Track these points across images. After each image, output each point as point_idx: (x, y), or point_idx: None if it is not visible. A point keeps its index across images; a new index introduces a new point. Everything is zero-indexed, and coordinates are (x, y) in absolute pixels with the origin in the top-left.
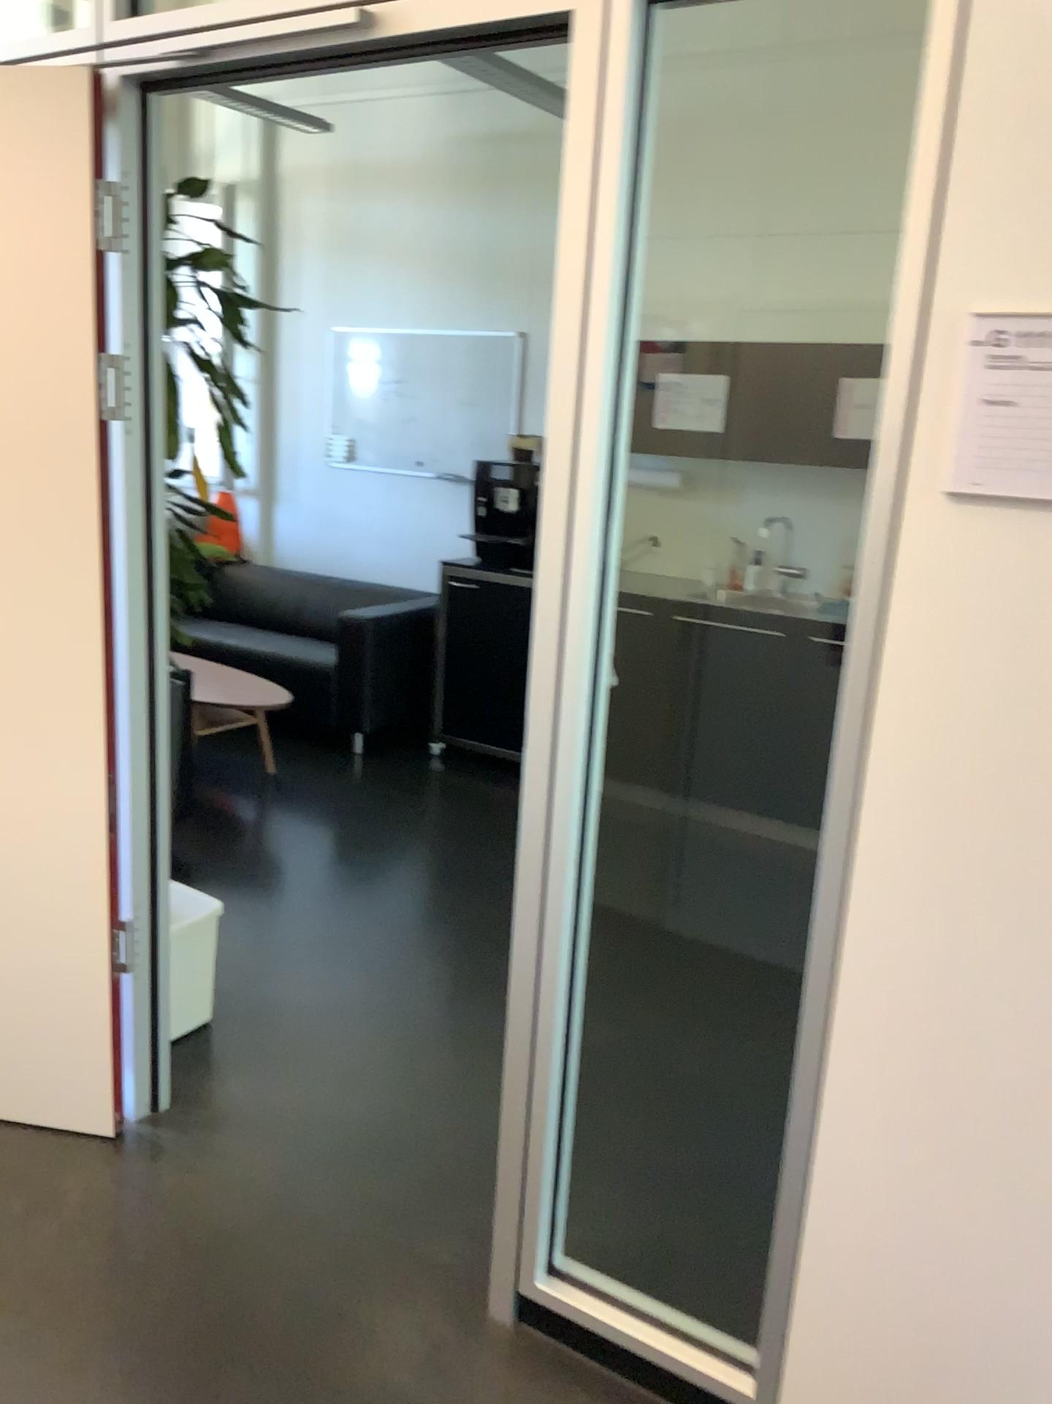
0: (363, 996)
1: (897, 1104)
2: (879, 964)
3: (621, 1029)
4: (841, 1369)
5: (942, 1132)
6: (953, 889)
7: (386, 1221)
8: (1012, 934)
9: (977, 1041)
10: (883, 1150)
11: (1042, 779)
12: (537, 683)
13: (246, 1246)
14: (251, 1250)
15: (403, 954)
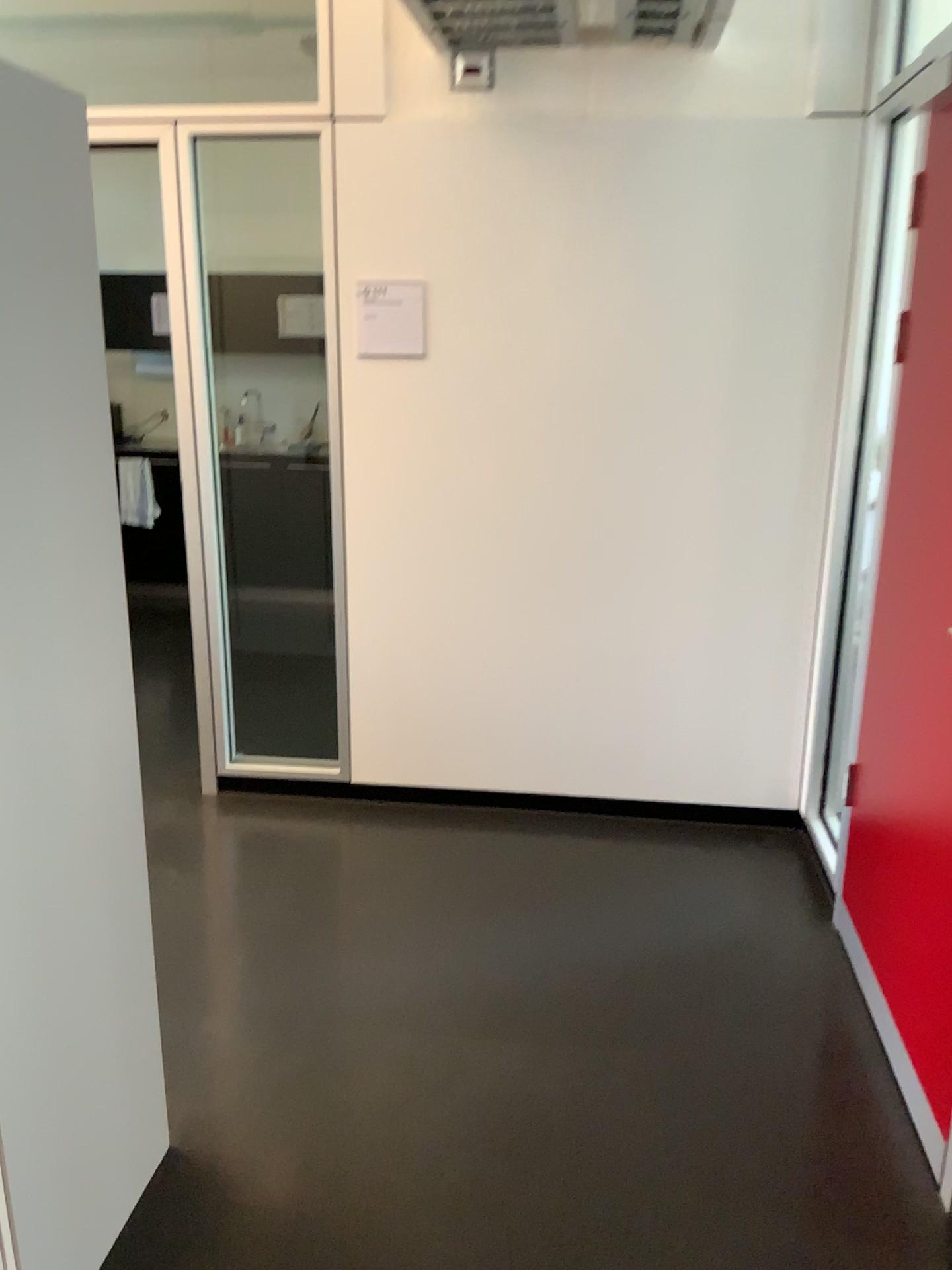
0: None
1: (376, 616)
2: (360, 557)
3: None
4: (371, 743)
5: (395, 621)
6: (383, 516)
7: None
8: (408, 529)
9: (402, 578)
10: (373, 637)
11: (409, 464)
12: (183, 461)
13: None
14: None
15: None
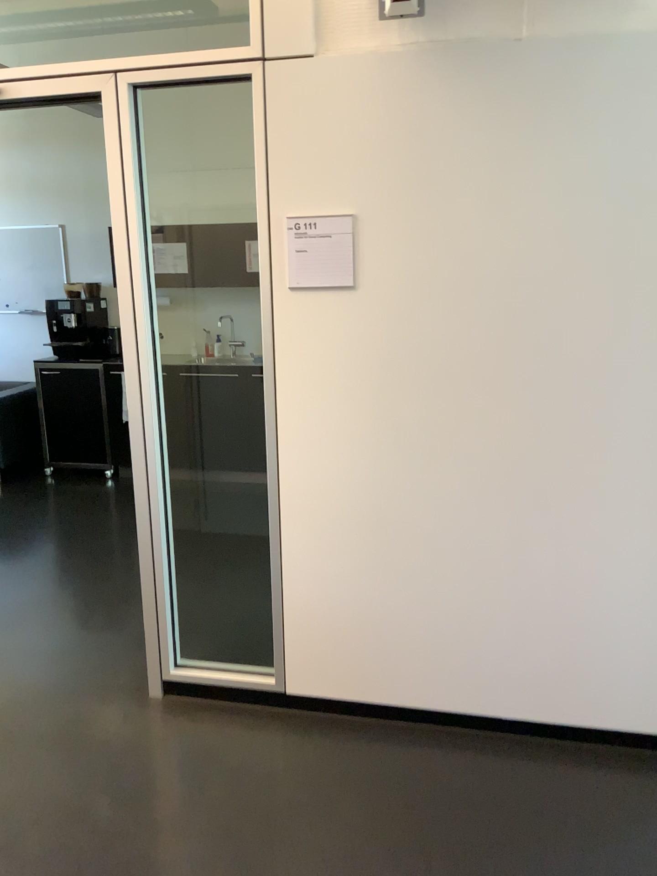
0: (43, 592)
1: (310, 538)
2: (294, 481)
3: (187, 578)
4: (307, 658)
5: (328, 543)
6: (316, 443)
7: (87, 676)
8: (341, 456)
9: (335, 502)
10: (308, 558)
11: (341, 393)
12: (128, 391)
13: (16, 702)
14: (20, 703)
15: (61, 569)
